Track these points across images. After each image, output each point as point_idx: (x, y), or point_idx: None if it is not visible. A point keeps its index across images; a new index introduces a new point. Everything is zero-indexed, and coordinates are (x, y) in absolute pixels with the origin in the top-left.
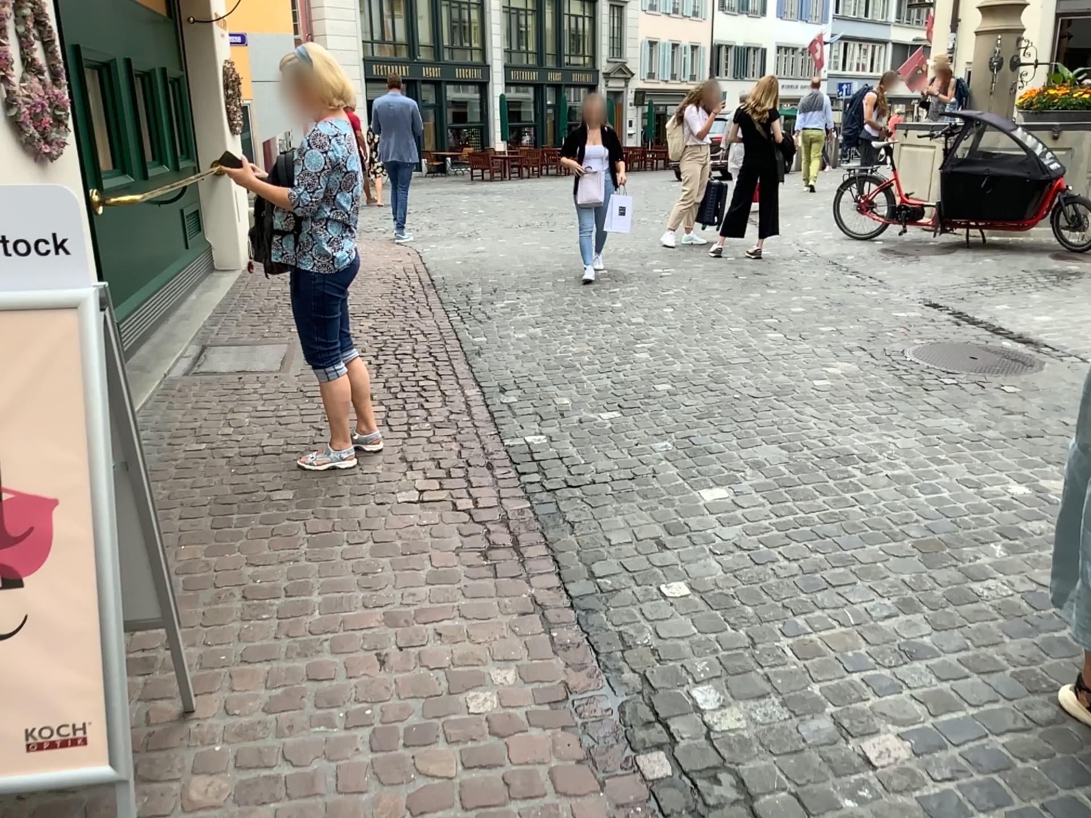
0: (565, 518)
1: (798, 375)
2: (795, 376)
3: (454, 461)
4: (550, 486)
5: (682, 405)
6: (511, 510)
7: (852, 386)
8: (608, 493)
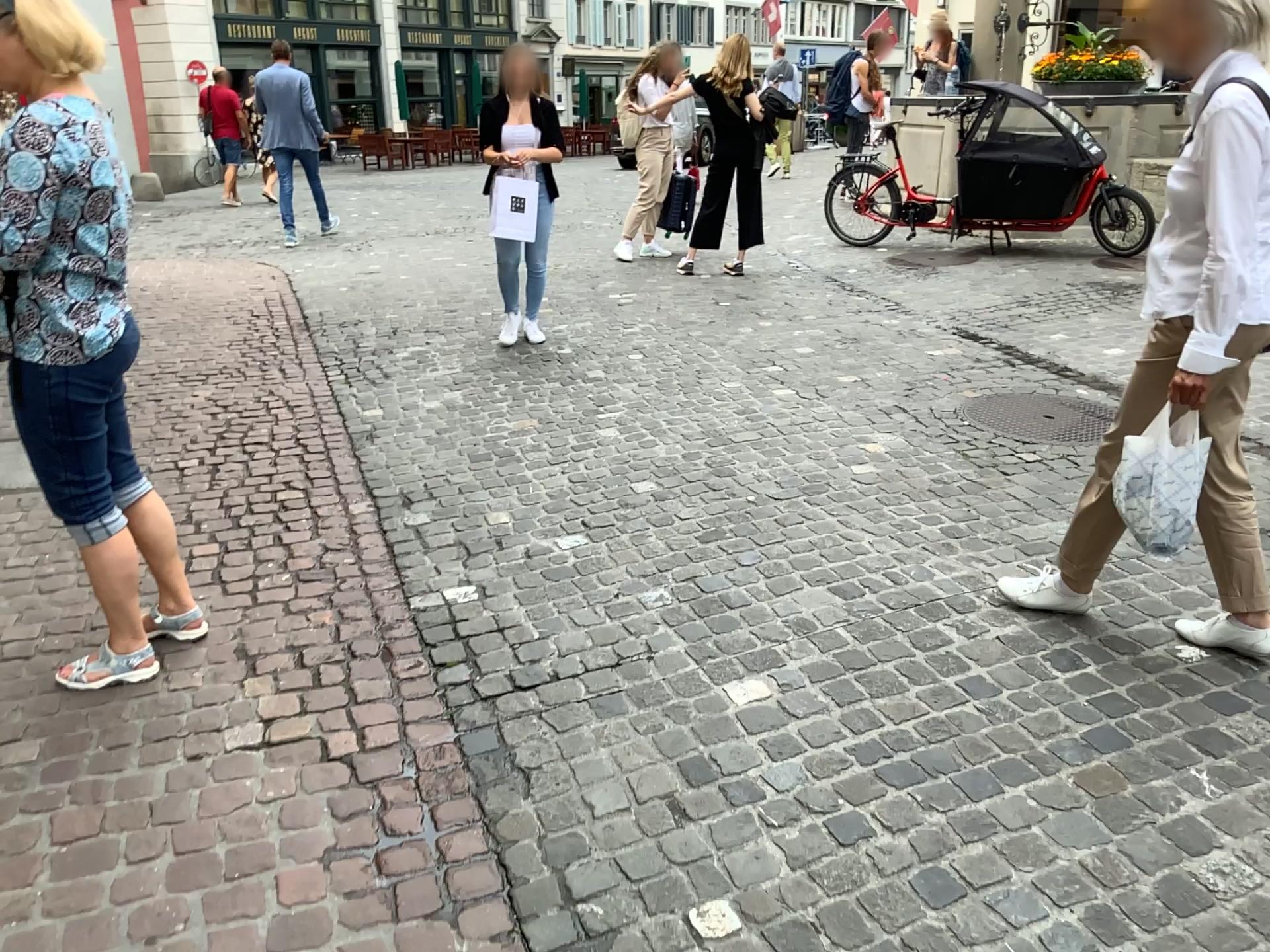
0: (514, 760)
1: (830, 459)
2: (826, 461)
3: (330, 650)
4: (486, 693)
5: (676, 519)
6: (424, 750)
7: (907, 473)
8: (581, 700)
